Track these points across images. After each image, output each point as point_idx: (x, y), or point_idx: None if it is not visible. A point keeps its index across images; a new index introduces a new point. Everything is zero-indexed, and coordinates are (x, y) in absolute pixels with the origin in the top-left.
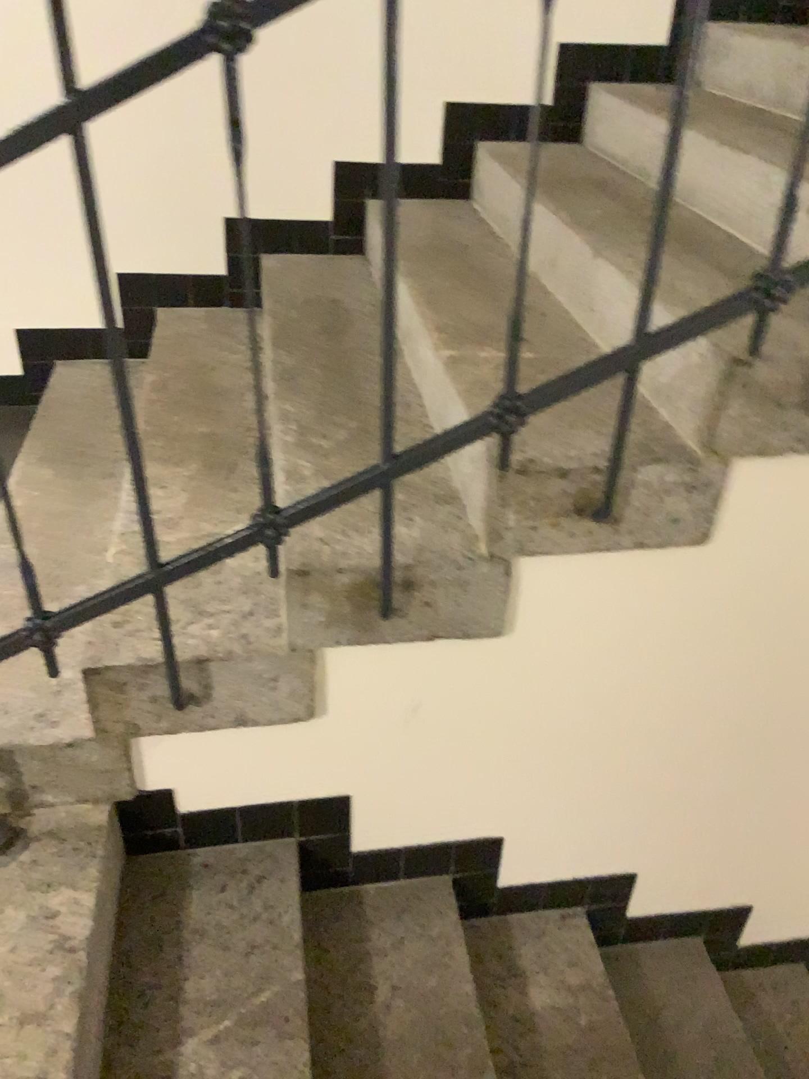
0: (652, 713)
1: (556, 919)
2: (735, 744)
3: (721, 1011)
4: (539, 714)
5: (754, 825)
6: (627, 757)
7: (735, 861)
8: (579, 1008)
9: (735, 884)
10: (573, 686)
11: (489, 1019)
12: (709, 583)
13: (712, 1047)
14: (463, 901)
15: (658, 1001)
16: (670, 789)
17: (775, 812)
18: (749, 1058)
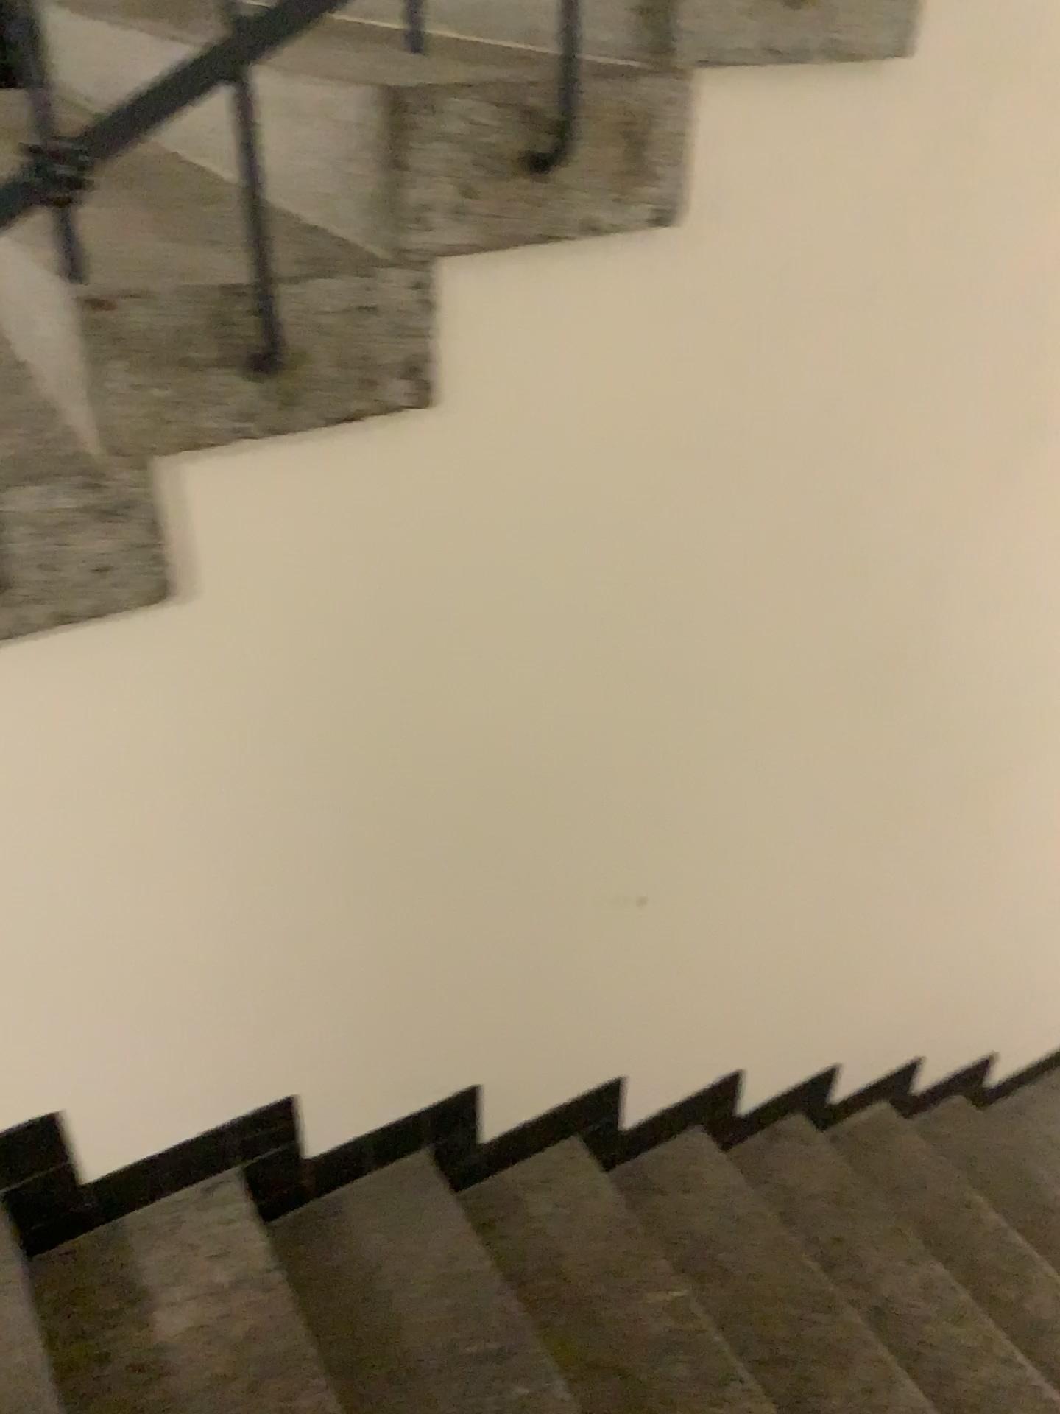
0: (212, 866)
1: (191, 1201)
2: (357, 879)
3: (453, 1241)
4: (25, 915)
5: (432, 981)
6: (202, 940)
7: (428, 1036)
8: (226, 1319)
9: (440, 1067)
10: (62, 858)
11: (65, 1393)
12: (215, 656)
13: (444, 1294)
14: (32, 1226)
15: (365, 1260)
16: (290, 968)
17: (452, 956)
18: (502, 1287)
